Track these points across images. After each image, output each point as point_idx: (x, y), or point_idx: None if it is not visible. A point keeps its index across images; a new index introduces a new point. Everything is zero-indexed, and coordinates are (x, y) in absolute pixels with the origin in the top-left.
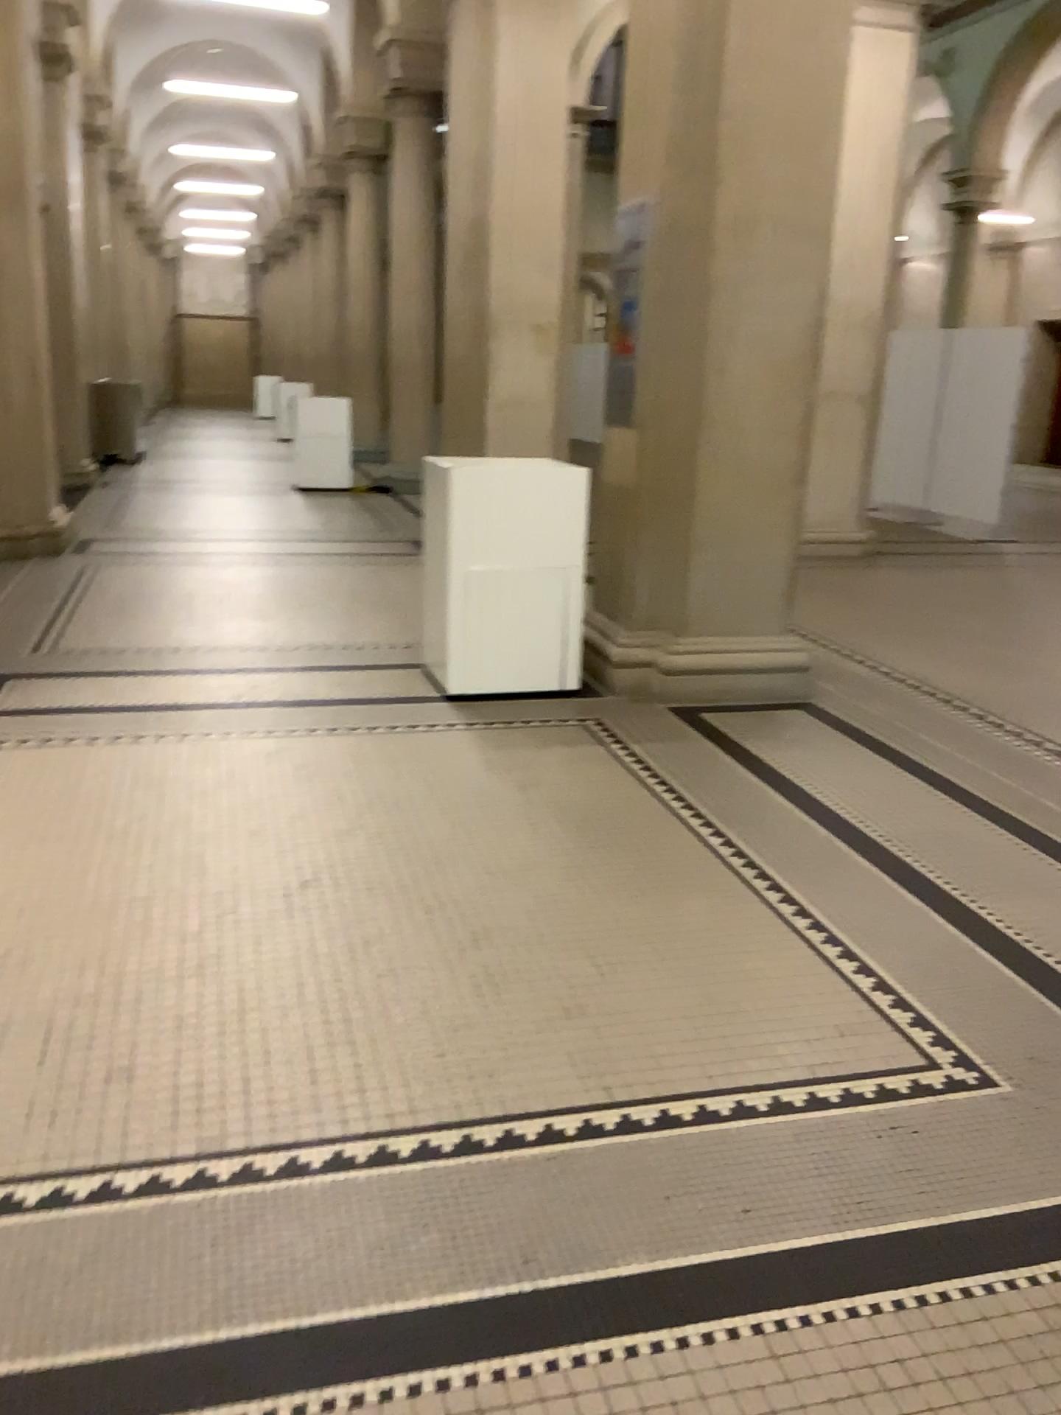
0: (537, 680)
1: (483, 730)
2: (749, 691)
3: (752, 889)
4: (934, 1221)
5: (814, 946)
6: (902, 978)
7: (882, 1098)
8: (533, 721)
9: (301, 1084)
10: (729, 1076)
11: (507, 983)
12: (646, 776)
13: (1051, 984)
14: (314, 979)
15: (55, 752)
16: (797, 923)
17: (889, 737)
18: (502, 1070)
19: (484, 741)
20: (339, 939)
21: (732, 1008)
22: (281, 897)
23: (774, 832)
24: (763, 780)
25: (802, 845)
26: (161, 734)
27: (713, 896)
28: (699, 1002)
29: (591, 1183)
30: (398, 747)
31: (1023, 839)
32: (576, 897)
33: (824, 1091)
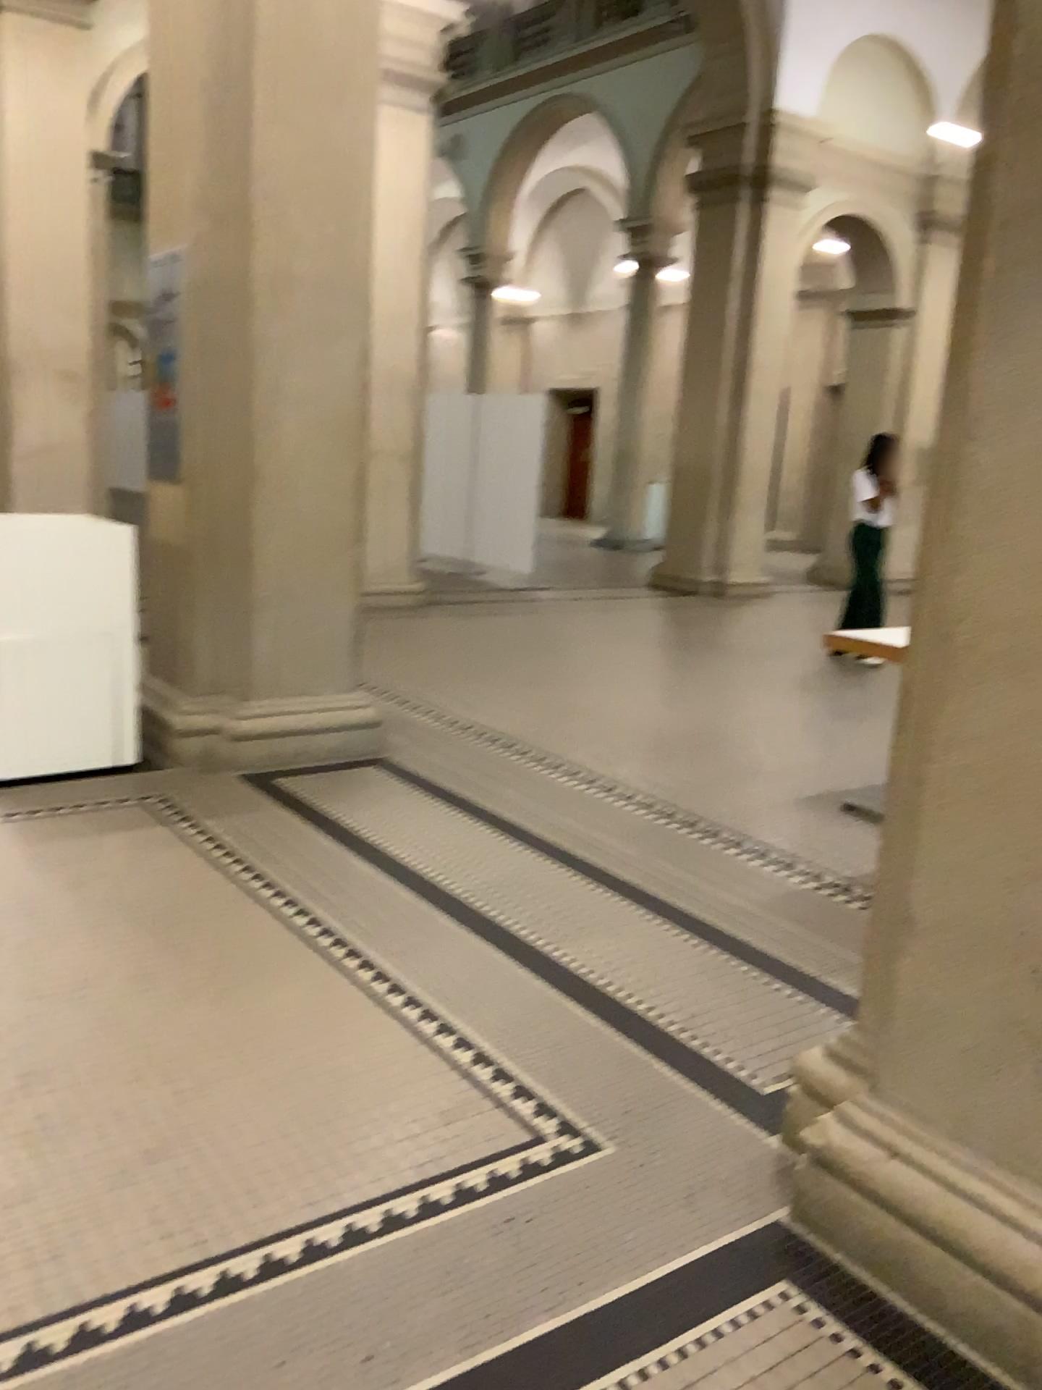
0: (91, 758)
1: (29, 821)
2: (322, 751)
3: (345, 972)
4: (563, 1324)
5: (413, 1028)
6: (502, 1049)
7: (497, 1190)
8: (89, 805)
9: None
10: (337, 1200)
11: (73, 1132)
12: (222, 856)
13: (639, 1031)
14: None
15: None
16: (393, 1003)
17: (464, 788)
18: (70, 1248)
19: (31, 834)
20: None
21: (334, 1116)
22: None
23: (360, 905)
24: (346, 848)
25: (391, 914)
26: None
27: (303, 986)
28: (297, 1115)
29: (189, 1376)
30: None
31: (597, 881)
32: (151, 1011)
33: (438, 1196)
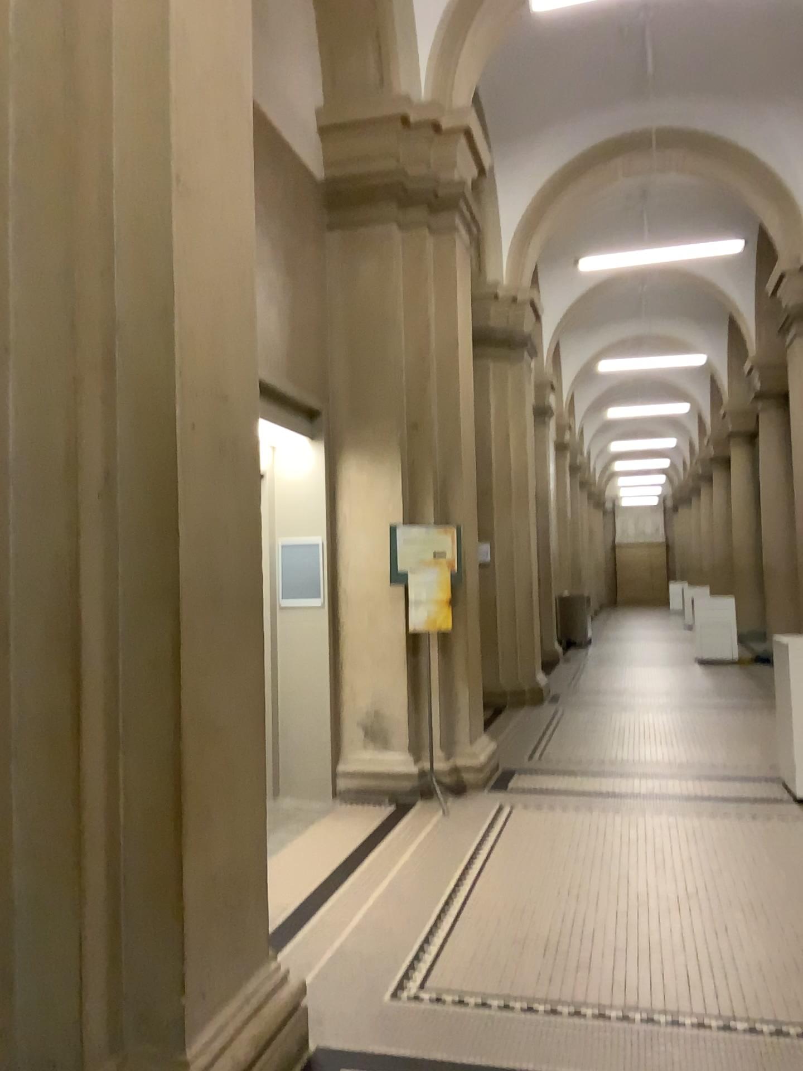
0: None
1: None
2: None
3: None
4: None
5: None
6: None
7: None
8: None
9: (682, 986)
10: None
11: None
12: None
13: None
14: (693, 940)
15: (544, 813)
16: None
17: None
18: None
19: None
20: (709, 923)
21: None
22: (675, 899)
23: None
24: None
25: None
26: (604, 808)
27: None
28: None
29: None
30: (757, 825)
31: None
32: None
33: None
